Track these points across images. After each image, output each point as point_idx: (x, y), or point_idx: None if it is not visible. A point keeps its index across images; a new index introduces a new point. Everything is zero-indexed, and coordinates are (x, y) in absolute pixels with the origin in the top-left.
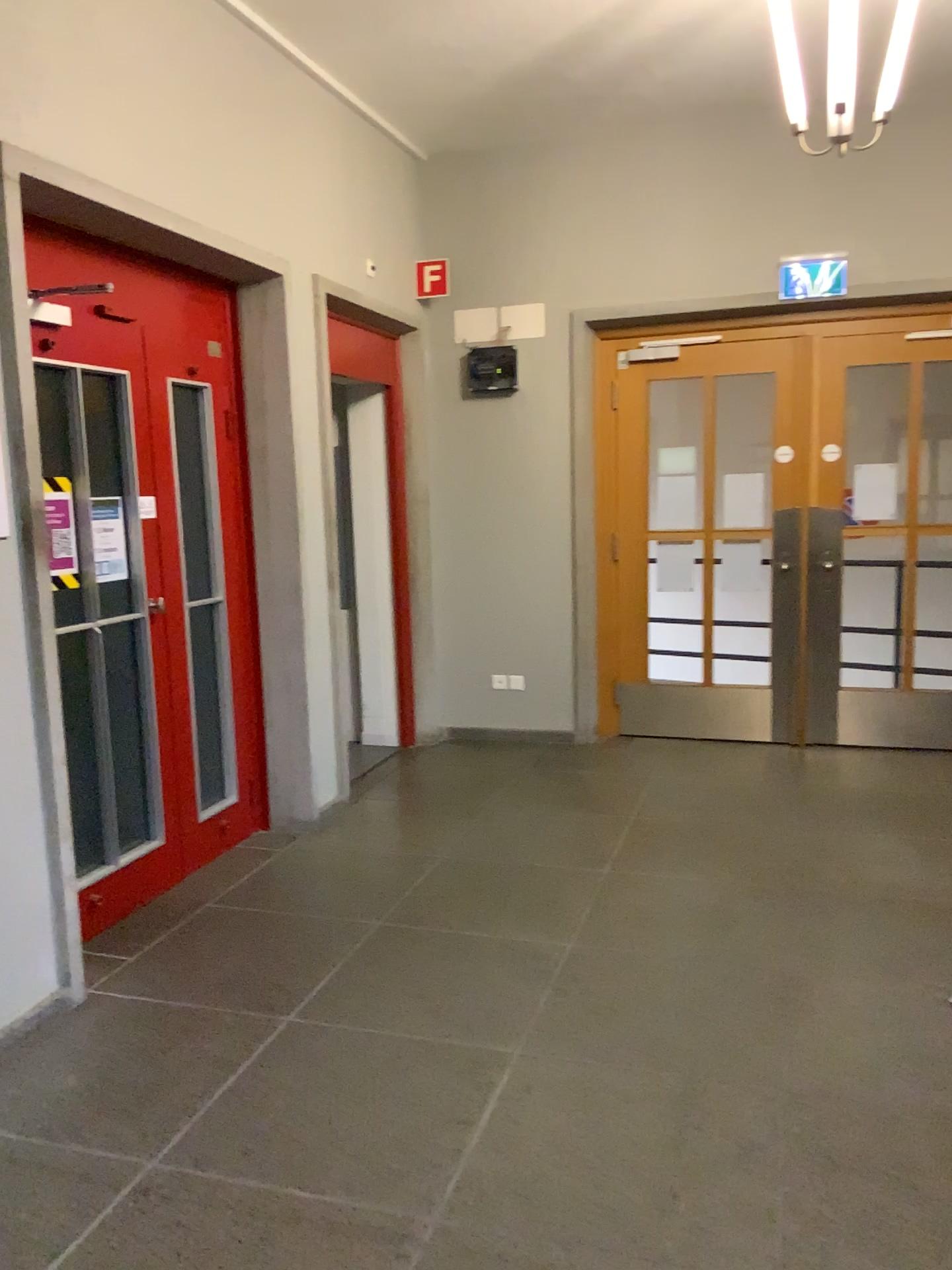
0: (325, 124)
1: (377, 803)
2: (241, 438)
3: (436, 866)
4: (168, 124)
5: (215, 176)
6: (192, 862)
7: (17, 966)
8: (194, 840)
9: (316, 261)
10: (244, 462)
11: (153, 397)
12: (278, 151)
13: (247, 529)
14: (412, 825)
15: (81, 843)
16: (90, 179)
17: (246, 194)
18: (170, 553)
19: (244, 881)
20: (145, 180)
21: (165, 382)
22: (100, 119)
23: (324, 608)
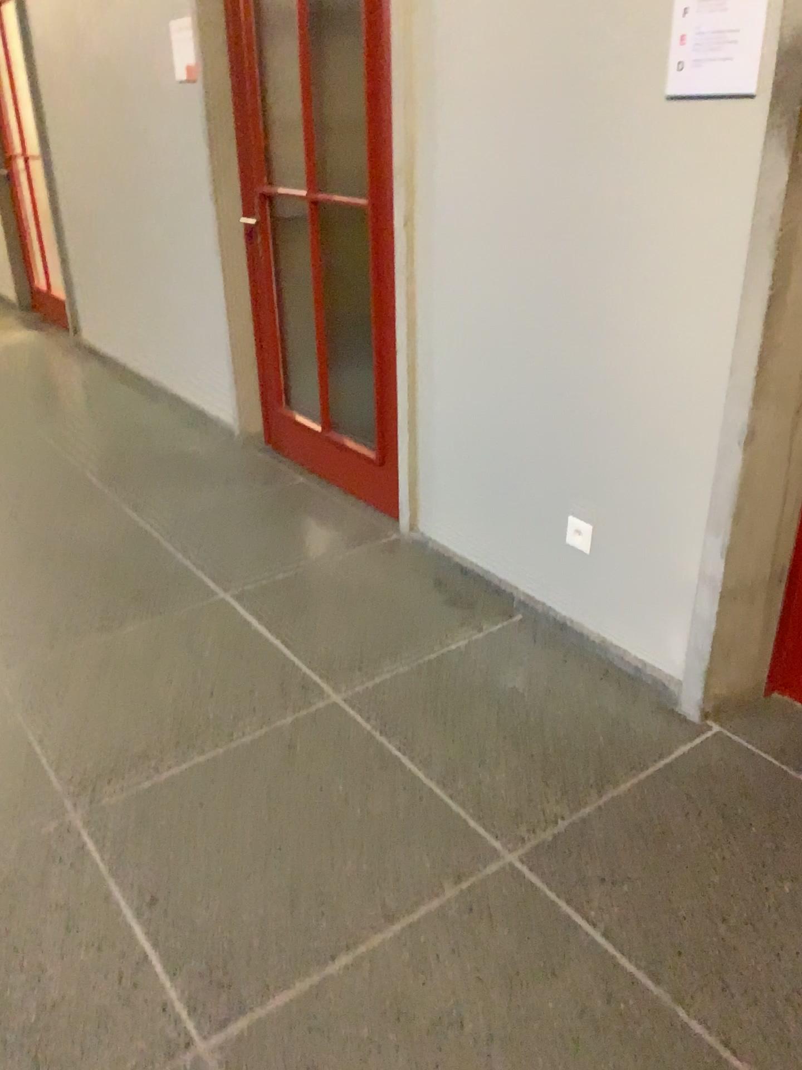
0: None
1: None
2: None
3: None
4: None
5: None
6: None
7: (642, 608)
8: None
9: None
10: None
11: None
12: None
13: None
14: None
15: None
16: None
17: None
18: None
19: None
20: None
21: None
22: None
23: None
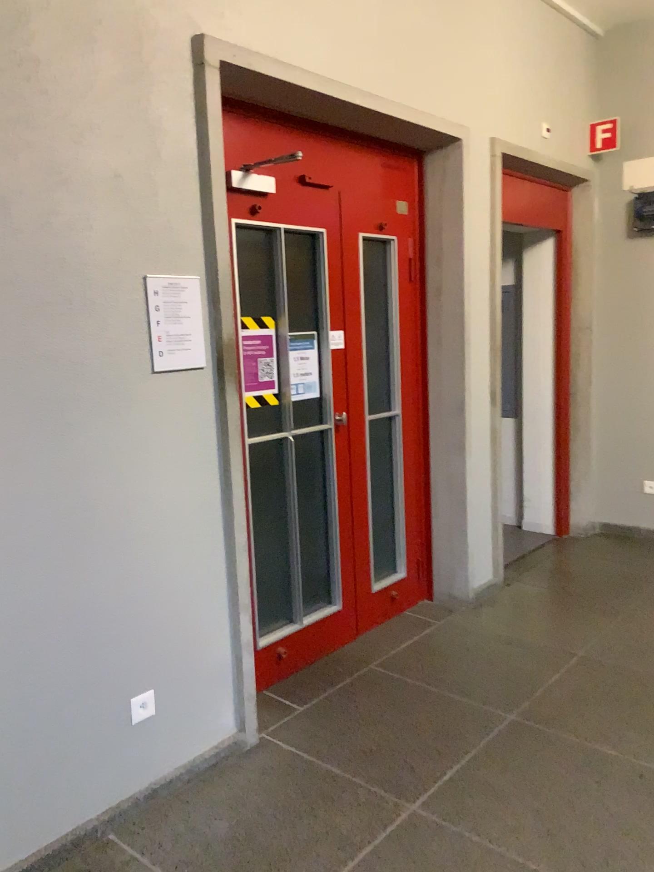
0: (507, 7)
1: (529, 586)
2: (422, 280)
3: (572, 662)
4: (358, 14)
5: (399, 57)
6: (364, 626)
7: (199, 713)
8: (366, 607)
9: (492, 126)
10: (424, 300)
11: (344, 249)
12: (461, 33)
13: (425, 355)
14: (556, 613)
15: (268, 609)
16: (279, 63)
17: (428, 70)
18: (355, 376)
19: (404, 647)
20: (332, 62)
21: (356, 236)
22: (292, 11)
23: (487, 421)
